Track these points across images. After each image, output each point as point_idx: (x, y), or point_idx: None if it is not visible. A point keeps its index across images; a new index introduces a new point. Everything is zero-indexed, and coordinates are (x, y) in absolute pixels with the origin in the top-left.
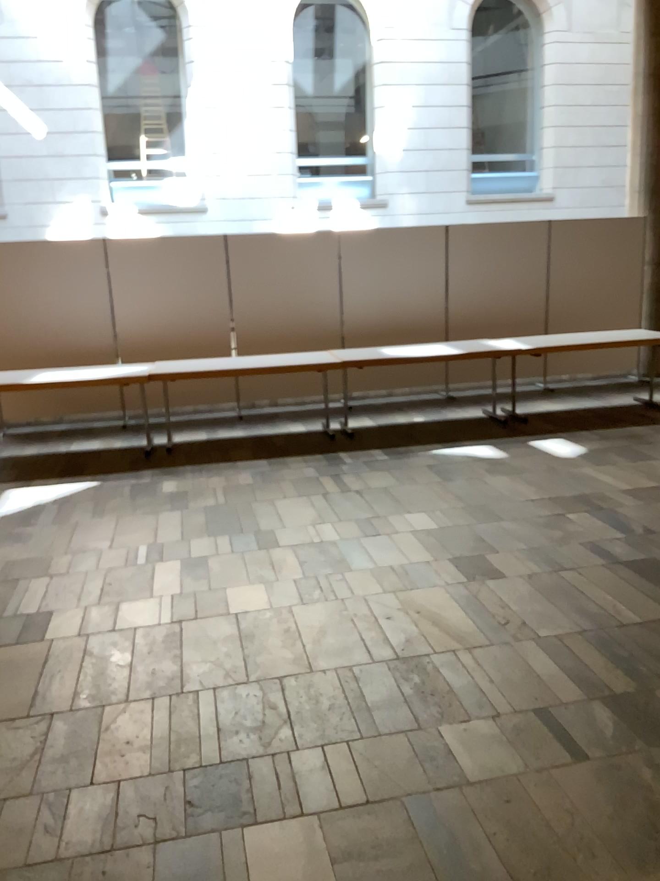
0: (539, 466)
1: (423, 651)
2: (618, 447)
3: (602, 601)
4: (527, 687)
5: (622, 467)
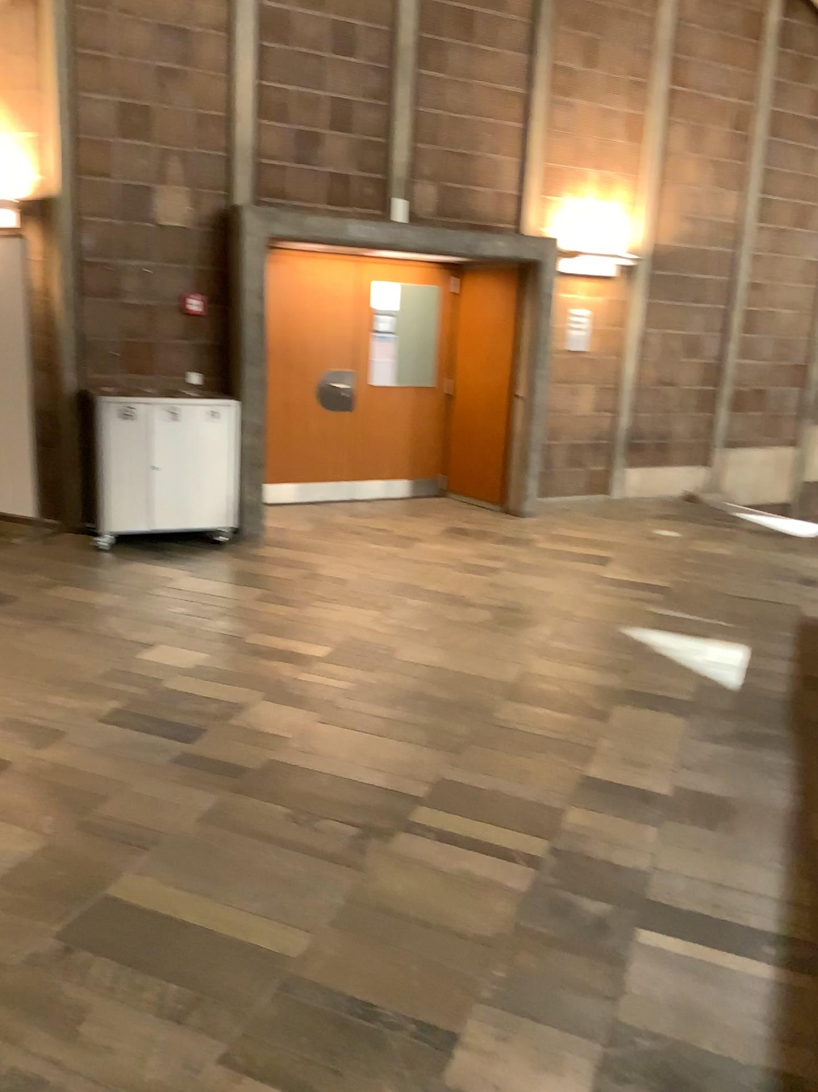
0: None
1: None
2: None
3: None
4: None
5: None
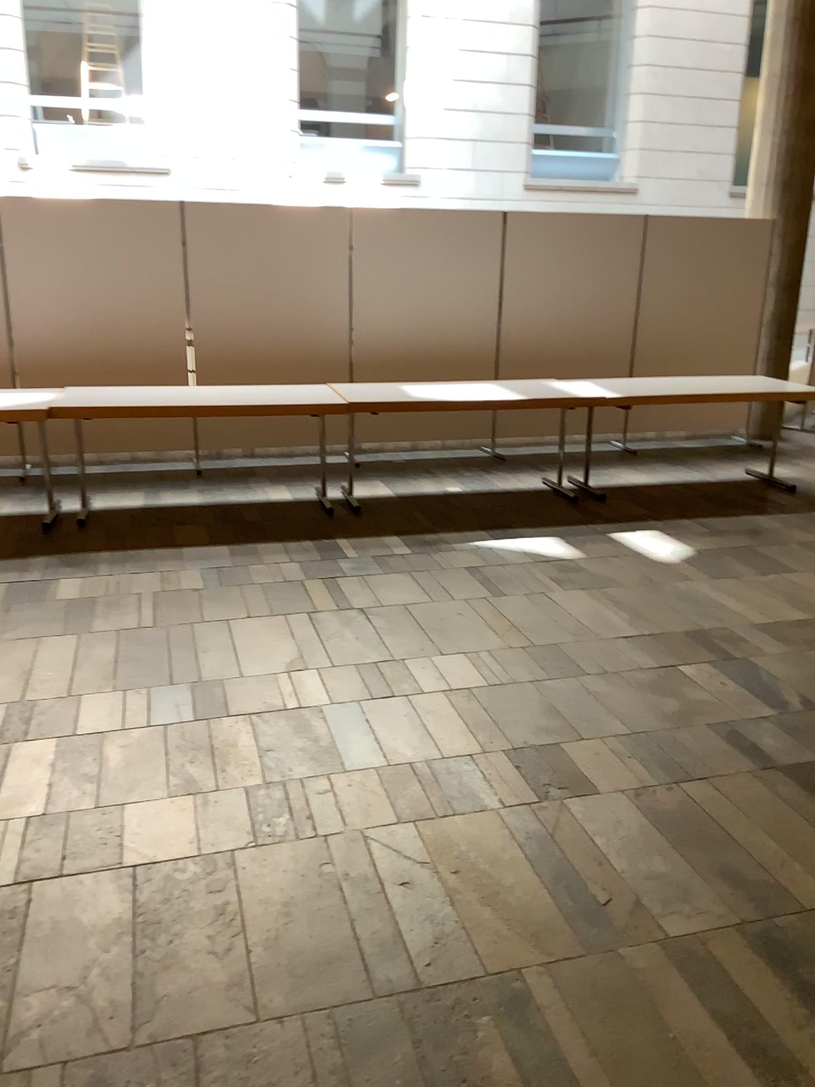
0: (631, 579)
1: (465, 975)
2: (741, 553)
3: (763, 854)
4: (660, 1077)
5: (751, 586)
